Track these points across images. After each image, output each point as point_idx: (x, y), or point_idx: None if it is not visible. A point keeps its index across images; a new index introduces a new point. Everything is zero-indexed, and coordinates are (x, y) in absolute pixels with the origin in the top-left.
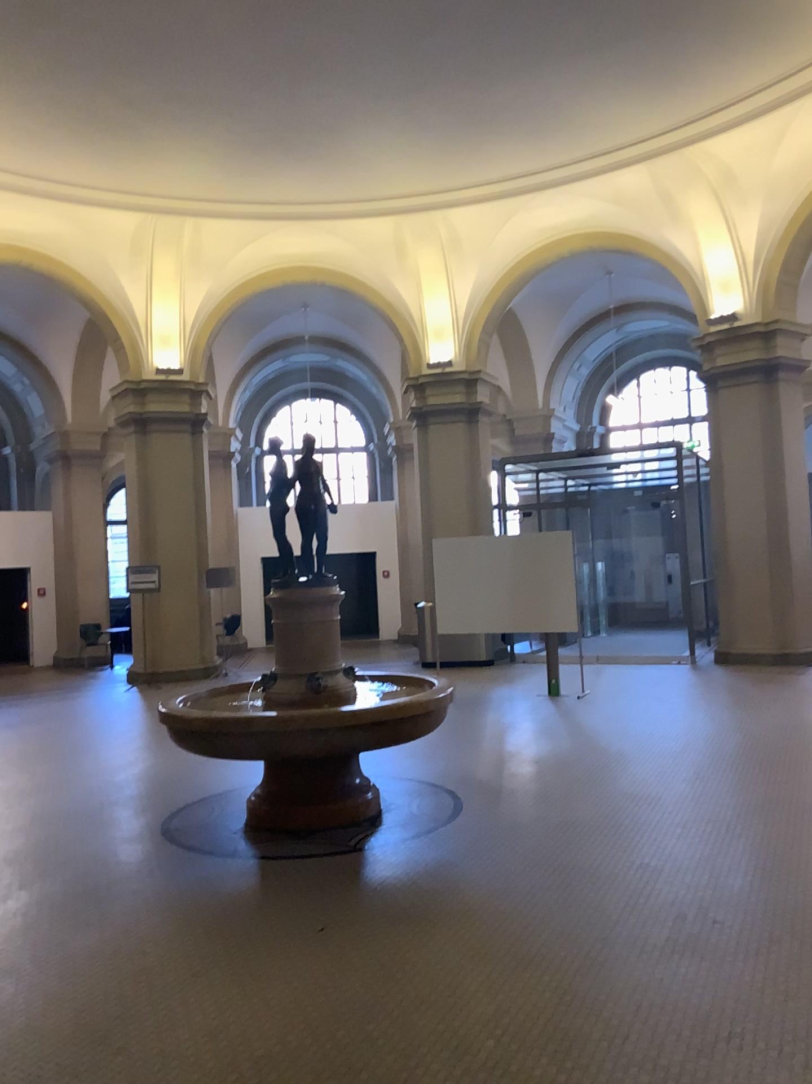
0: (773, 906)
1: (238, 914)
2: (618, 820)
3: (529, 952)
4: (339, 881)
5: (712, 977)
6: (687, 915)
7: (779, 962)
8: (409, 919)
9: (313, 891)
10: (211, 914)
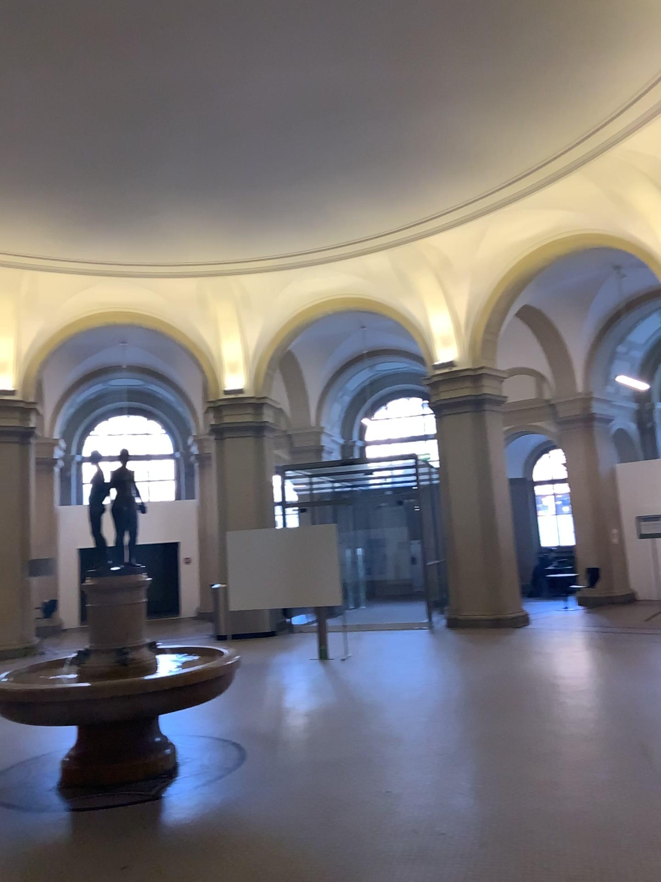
0: (481, 815)
1: (51, 858)
2: (368, 757)
3: (295, 868)
4: (140, 823)
5: (435, 875)
6: (417, 828)
7: (484, 858)
8: (199, 850)
9: (117, 833)
10: (28, 860)
